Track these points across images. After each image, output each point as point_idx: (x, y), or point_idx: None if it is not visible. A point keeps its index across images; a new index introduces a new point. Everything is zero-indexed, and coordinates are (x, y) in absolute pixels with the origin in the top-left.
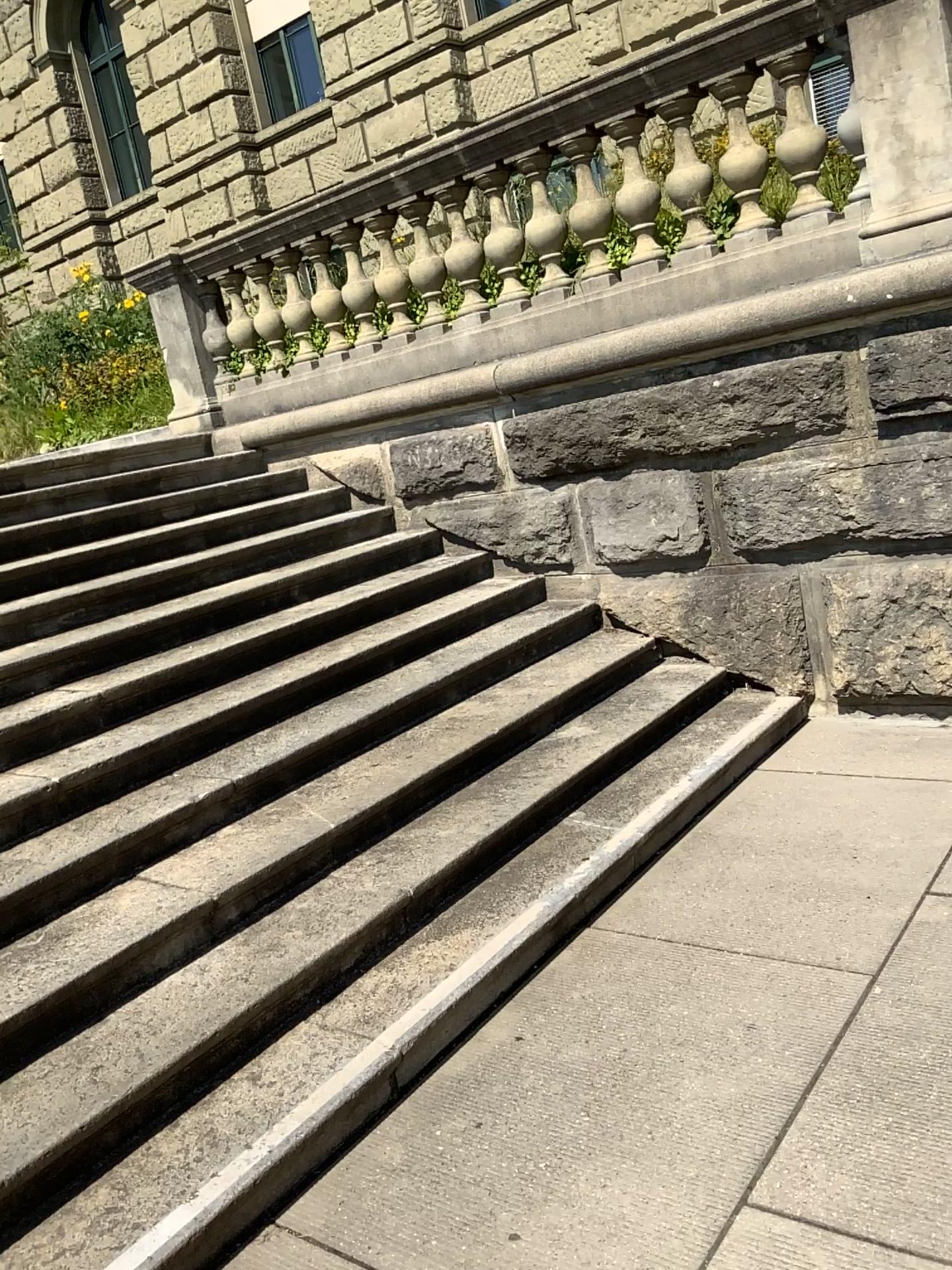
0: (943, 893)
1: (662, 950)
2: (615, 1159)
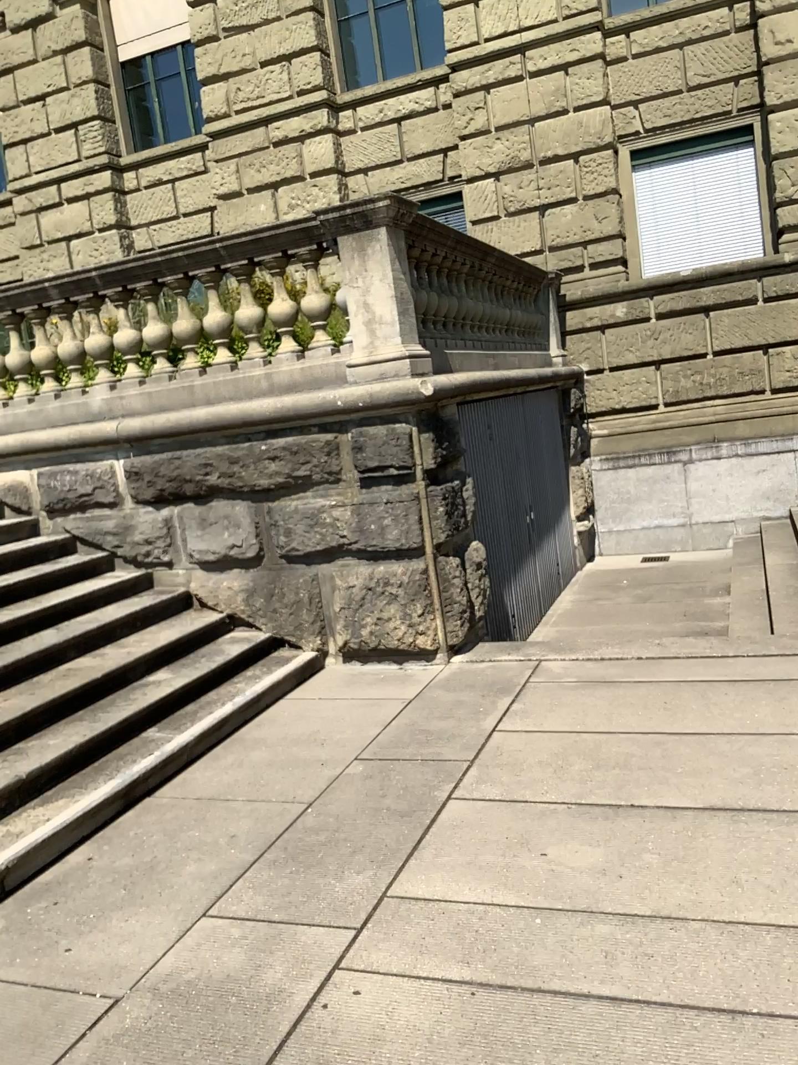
0: (360, 761)
1: (189, 806)
2: (131, 910)
